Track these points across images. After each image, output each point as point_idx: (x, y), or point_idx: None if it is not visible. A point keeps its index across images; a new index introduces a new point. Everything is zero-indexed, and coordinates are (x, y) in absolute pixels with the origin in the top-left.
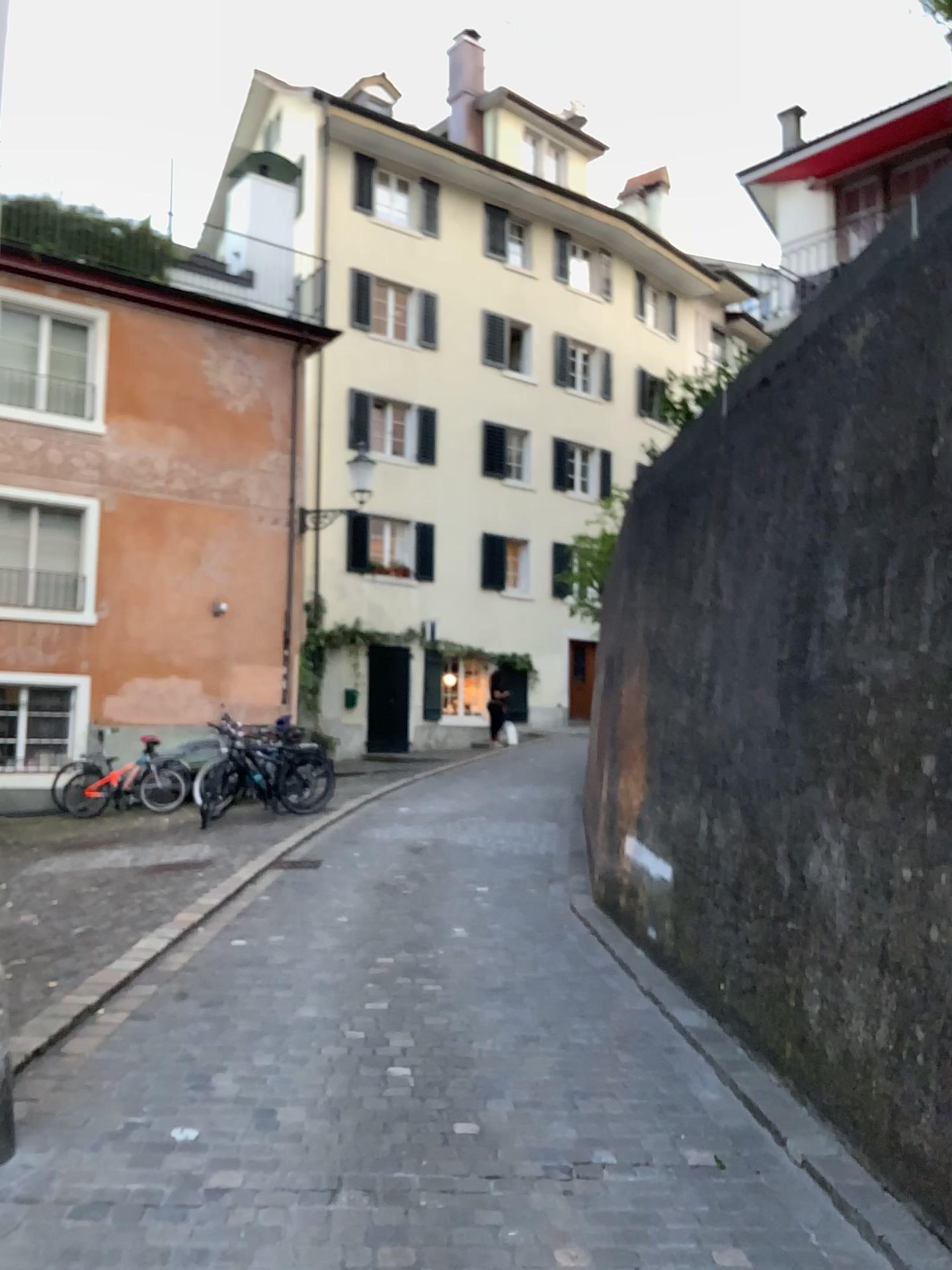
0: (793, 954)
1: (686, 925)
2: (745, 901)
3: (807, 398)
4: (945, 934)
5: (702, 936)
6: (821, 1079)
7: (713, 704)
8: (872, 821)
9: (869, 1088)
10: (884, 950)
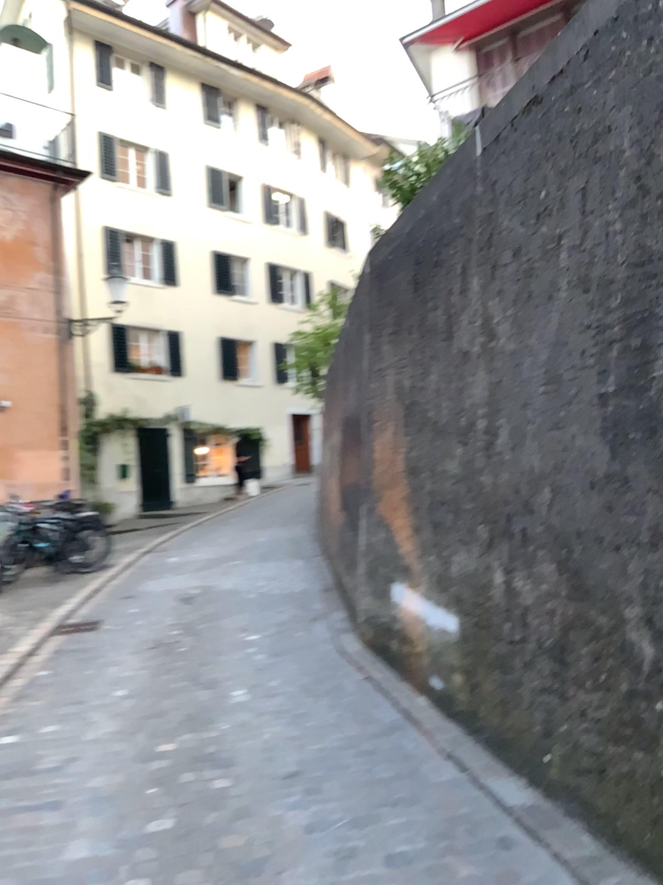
0: None
1: (486, 684)
2: (576, 668)
3: (610, 94)
4: None
5: (510, 698)
6: None
7: (497, 451)
8: None
9: None
10: None
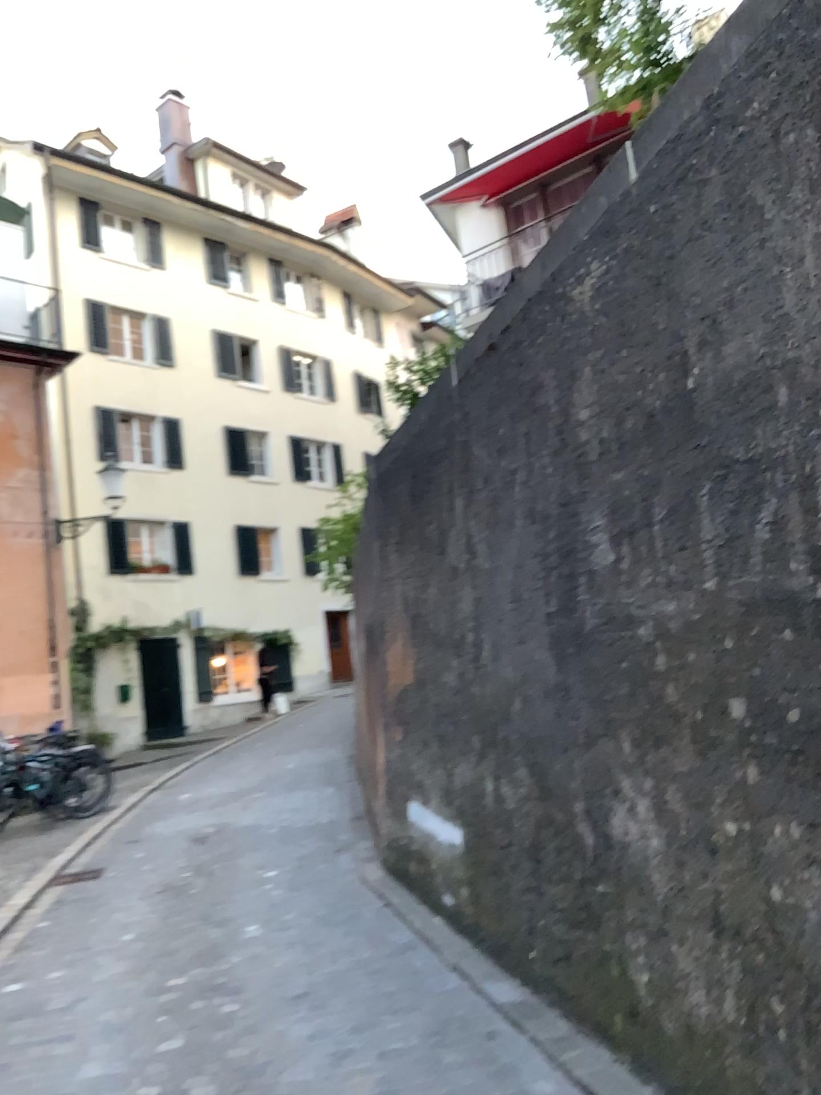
0: (608, 919)
1: (484, 892)
2: (545, 864)
3: (540, 354)
4: (790, 895)
5: (503, 902)
6: (663, 1058)
7: (482, 664)
8: (679, 772)
9: (725, 1071)
10: (717, 913)
